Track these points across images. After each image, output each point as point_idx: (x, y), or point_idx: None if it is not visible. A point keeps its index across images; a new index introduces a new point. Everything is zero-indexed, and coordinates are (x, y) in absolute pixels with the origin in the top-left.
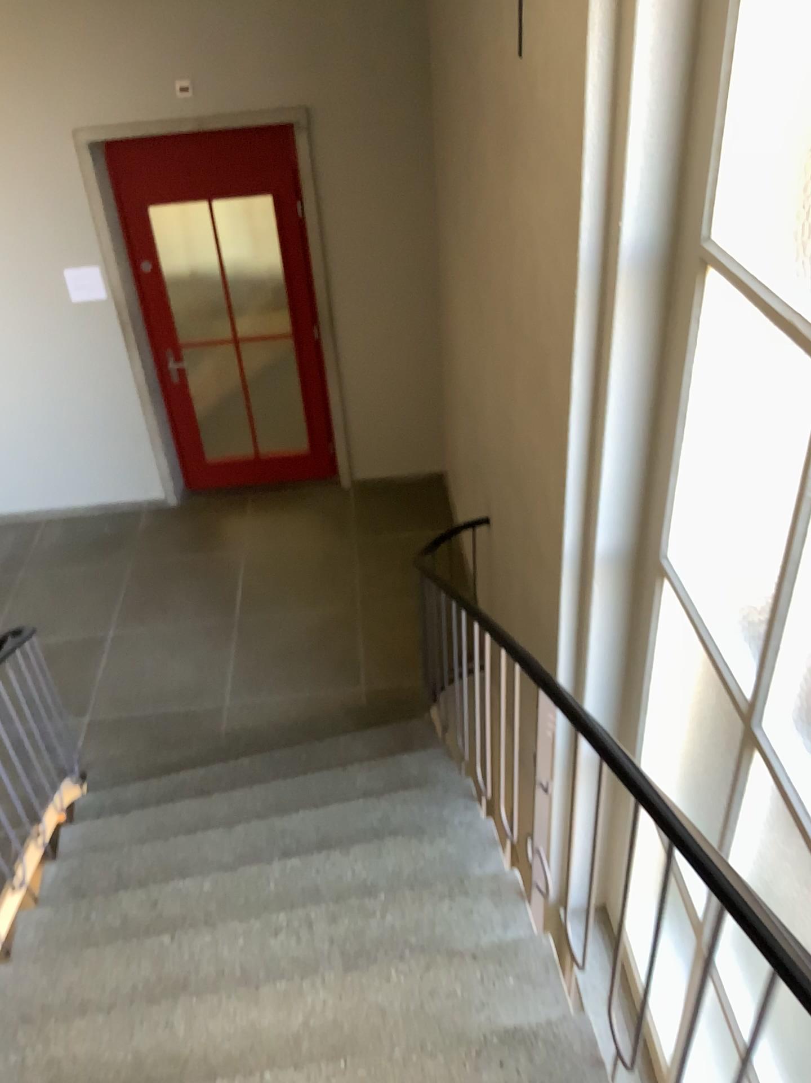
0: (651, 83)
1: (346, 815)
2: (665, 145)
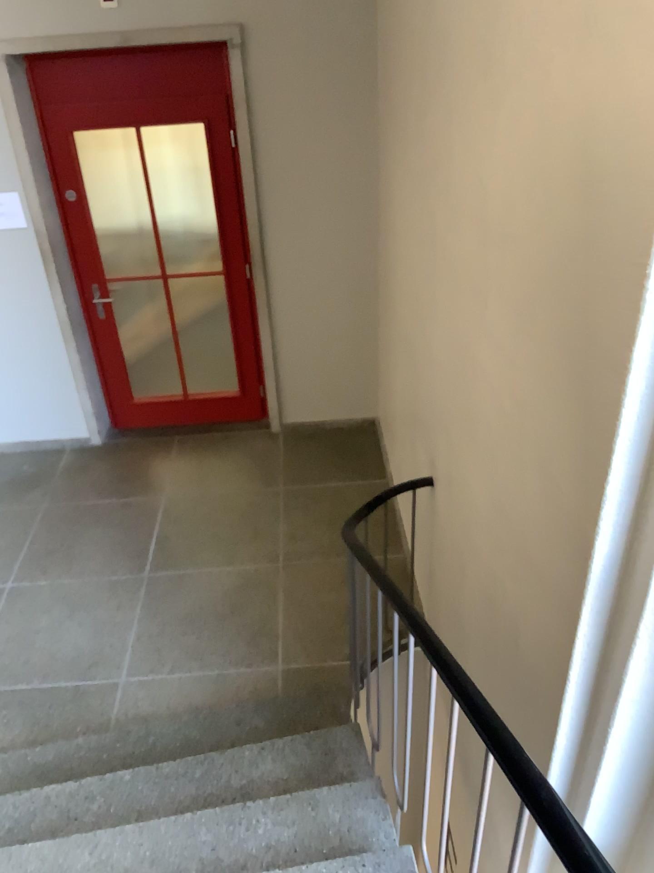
0: None
1: None
2: None
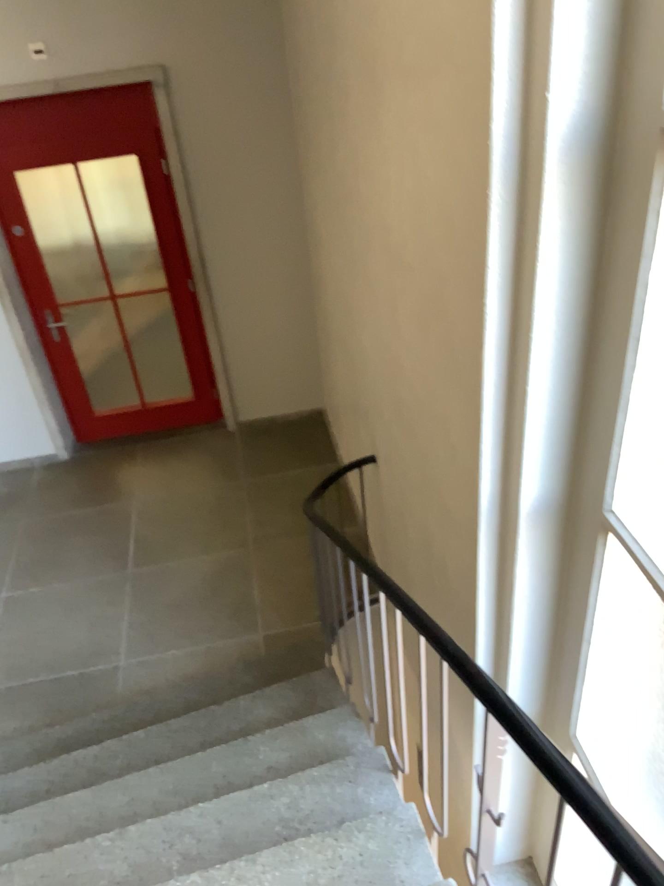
0: None
1: (249, 804)
2: None
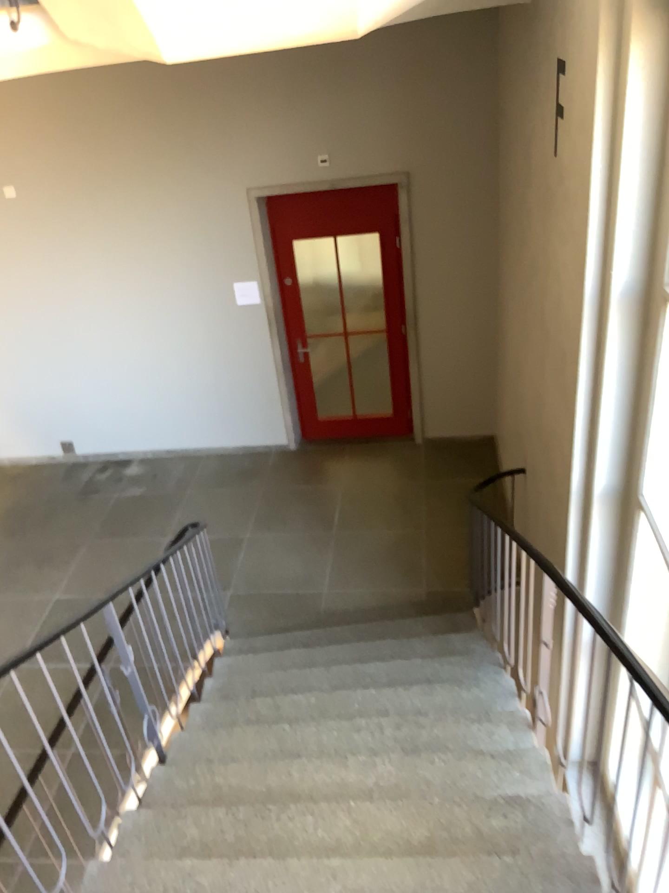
0: (633, 187)
1: (409, 668)
2: (643, 225)
